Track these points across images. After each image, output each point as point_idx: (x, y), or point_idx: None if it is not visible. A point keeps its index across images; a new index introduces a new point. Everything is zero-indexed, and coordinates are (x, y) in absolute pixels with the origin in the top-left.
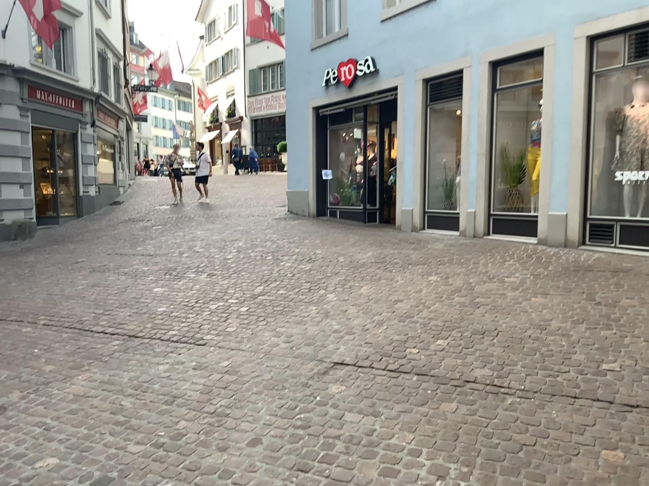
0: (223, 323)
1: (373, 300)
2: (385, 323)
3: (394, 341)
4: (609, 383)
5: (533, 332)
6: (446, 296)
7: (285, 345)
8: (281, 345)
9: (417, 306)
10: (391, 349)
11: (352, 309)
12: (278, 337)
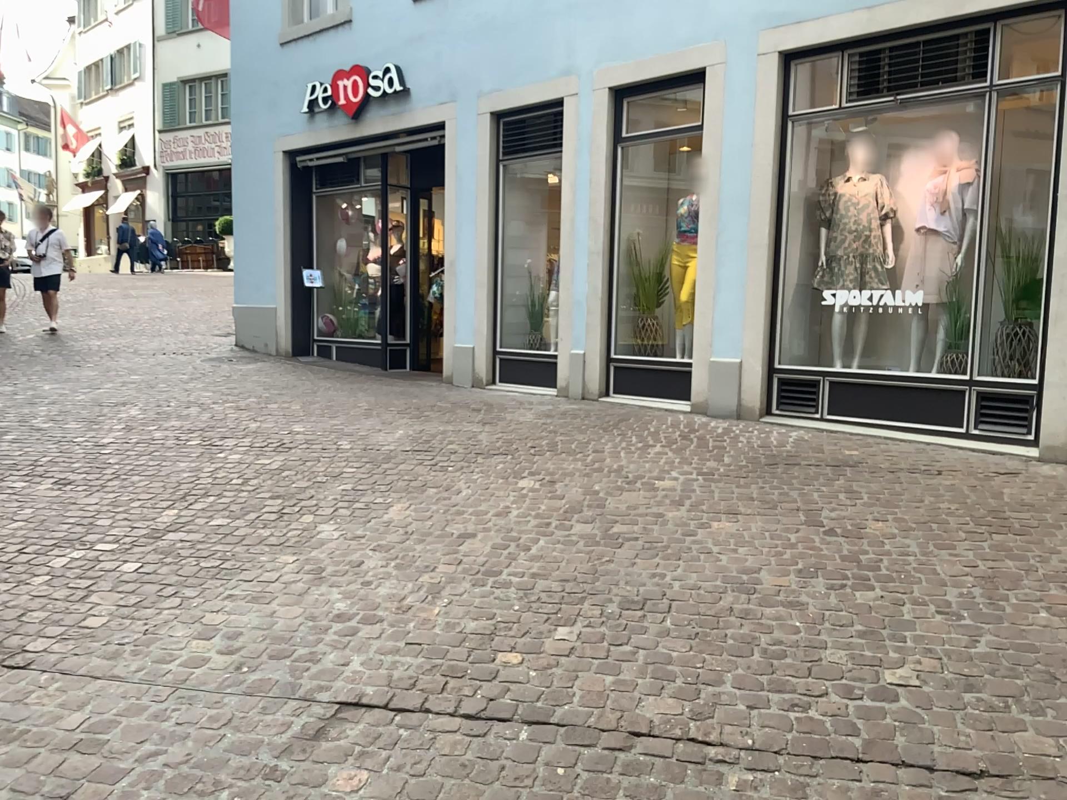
0: (79, 604)
1: (415, 535)
2: (443, 590)
3: (468, 635)
4: (914, 720)
5: (738, 602)
6: (558, 523)
7: (225, 660)
8: (215, 660)
9: (505, 547)
10: (465, 660)
11: (372, 559)
12: (209, 638)
